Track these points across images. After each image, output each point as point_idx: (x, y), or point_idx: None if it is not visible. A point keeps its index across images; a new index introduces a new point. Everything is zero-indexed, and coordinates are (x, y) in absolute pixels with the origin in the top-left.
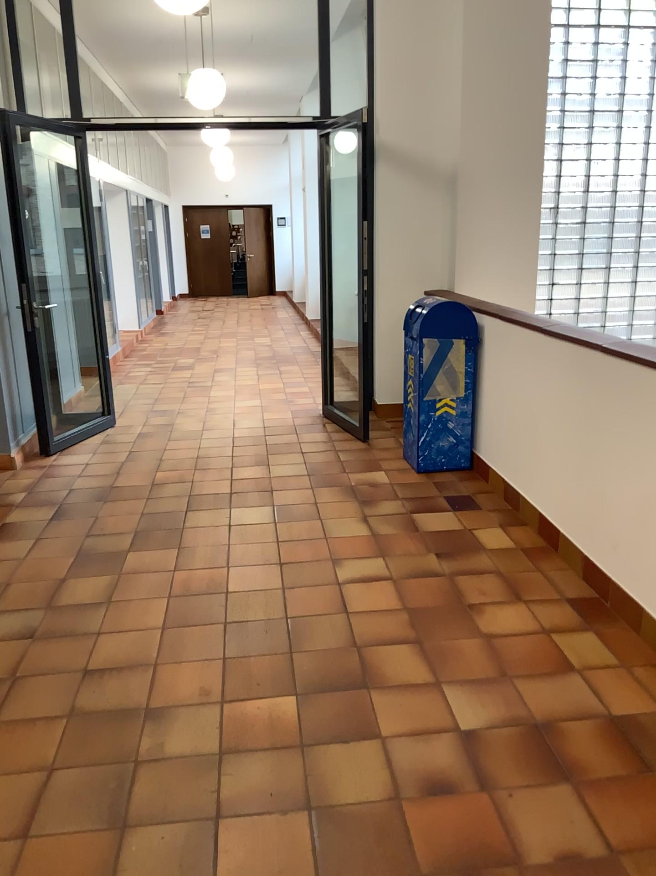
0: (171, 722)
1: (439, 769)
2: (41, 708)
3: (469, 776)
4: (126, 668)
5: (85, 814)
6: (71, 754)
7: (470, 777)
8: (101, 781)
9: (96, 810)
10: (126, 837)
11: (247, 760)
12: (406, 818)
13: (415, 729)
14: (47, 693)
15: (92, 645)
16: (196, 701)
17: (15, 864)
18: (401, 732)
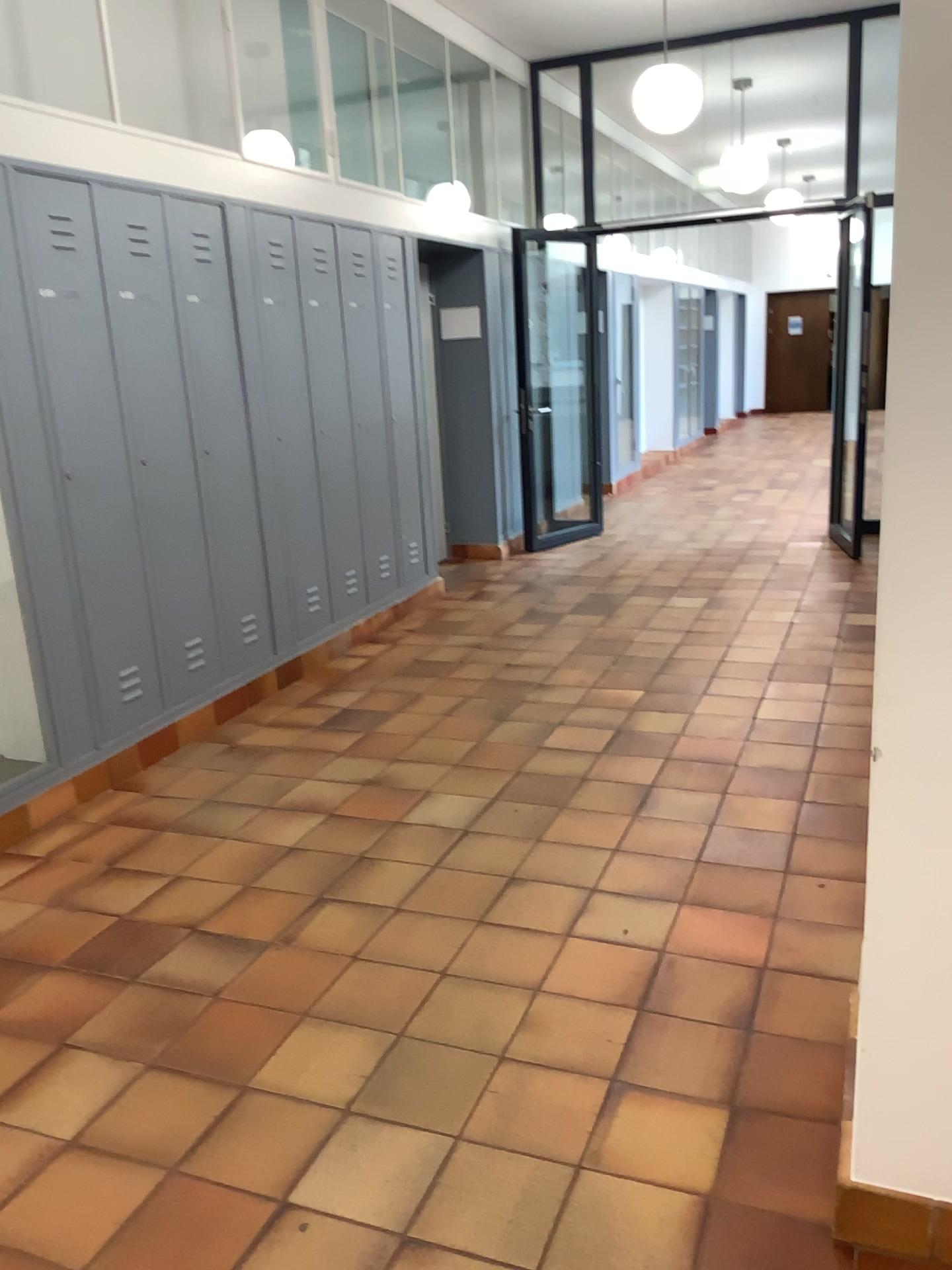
0: (552, 688)
1: (720, 728)
2: (472, 674)
3: (739, 733)
4: (534, 664)
5: (482, 712)
6: (483, 692)
7: (738, 733)
8: (497, 702)
9: (489, 711)
10: (501, 720)
11: (592, 707)
12: (677, 739)
13: (719, 711)
14: (479, 668)
15: (517, 652)
16: (574, 683)
17: (439, 720)
18: (707, 711)
